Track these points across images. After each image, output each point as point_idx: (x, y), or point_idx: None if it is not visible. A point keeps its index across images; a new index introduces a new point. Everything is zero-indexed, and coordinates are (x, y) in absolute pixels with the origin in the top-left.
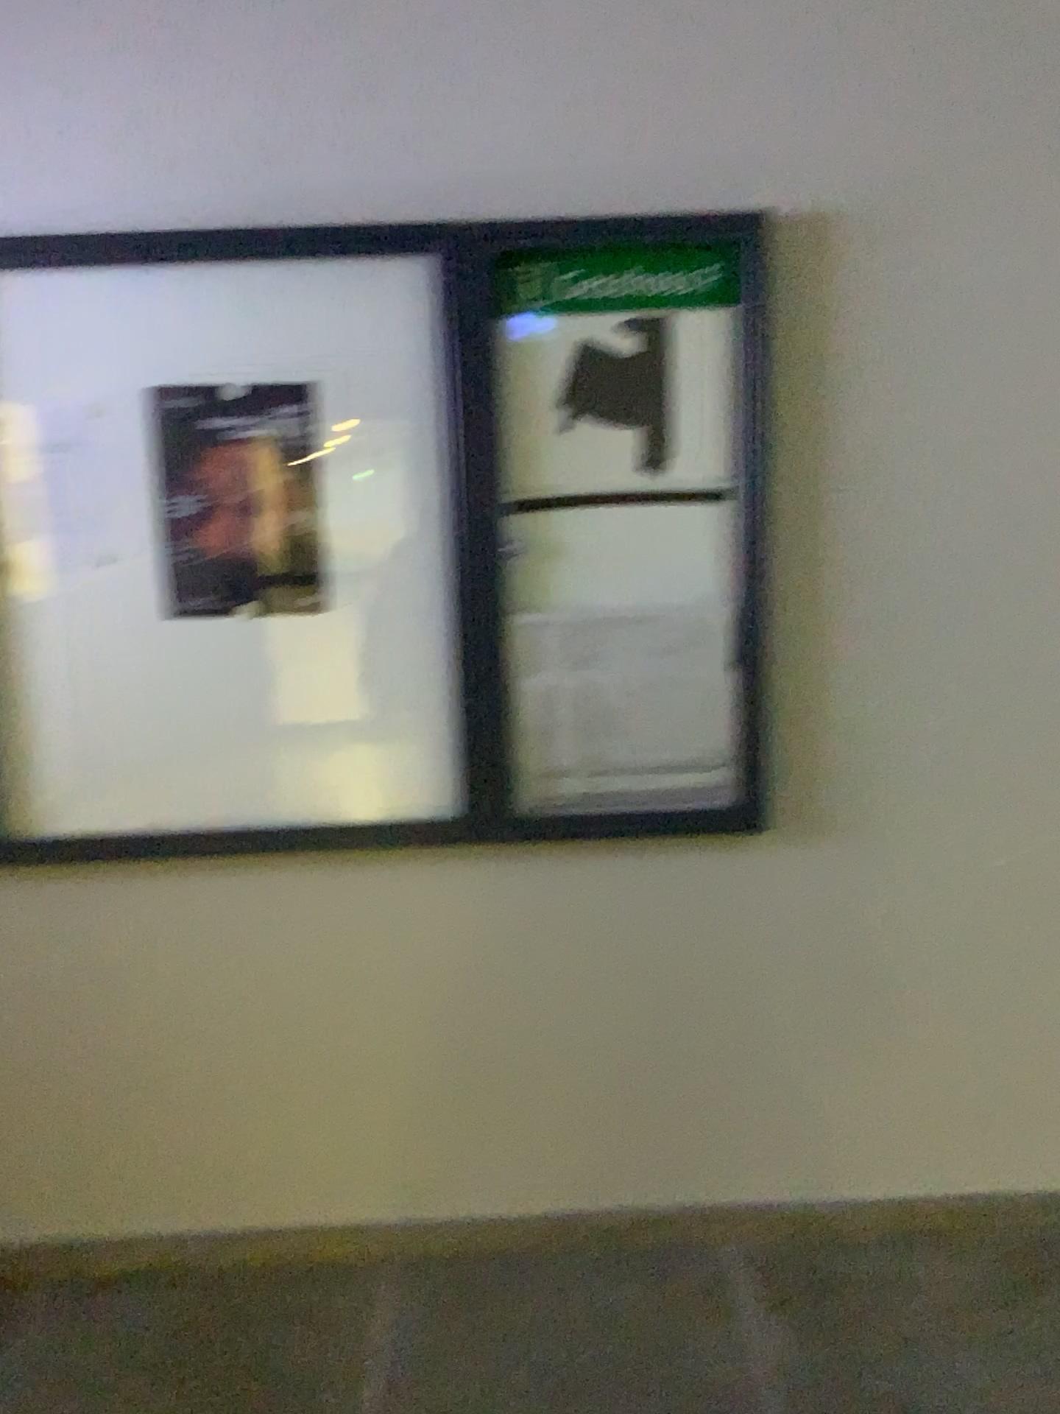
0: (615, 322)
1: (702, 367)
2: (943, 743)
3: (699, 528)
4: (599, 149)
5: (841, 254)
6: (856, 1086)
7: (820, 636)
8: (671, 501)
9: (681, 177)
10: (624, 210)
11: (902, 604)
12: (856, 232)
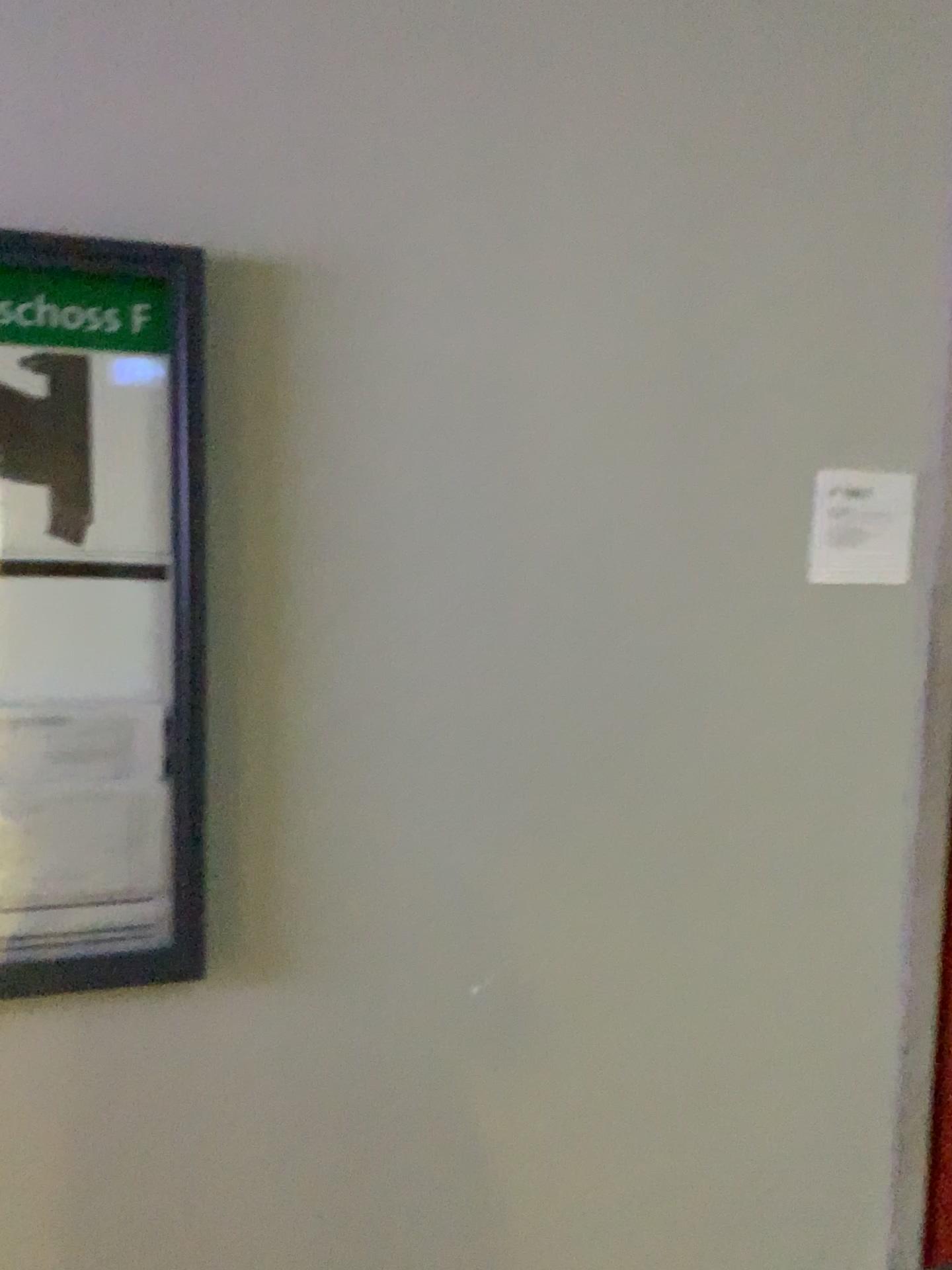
0: (19, 359)
1: (130, 422)
2: (415, 857)
3: (127, 609)
4: (2, 155)
5: (296, 309)
6: (318, 1260)
7: (274, 737)
8: (92, 576)
9: (107, 200)
10: (34, 230)
11: (368, 701)
12: (314, 287)
